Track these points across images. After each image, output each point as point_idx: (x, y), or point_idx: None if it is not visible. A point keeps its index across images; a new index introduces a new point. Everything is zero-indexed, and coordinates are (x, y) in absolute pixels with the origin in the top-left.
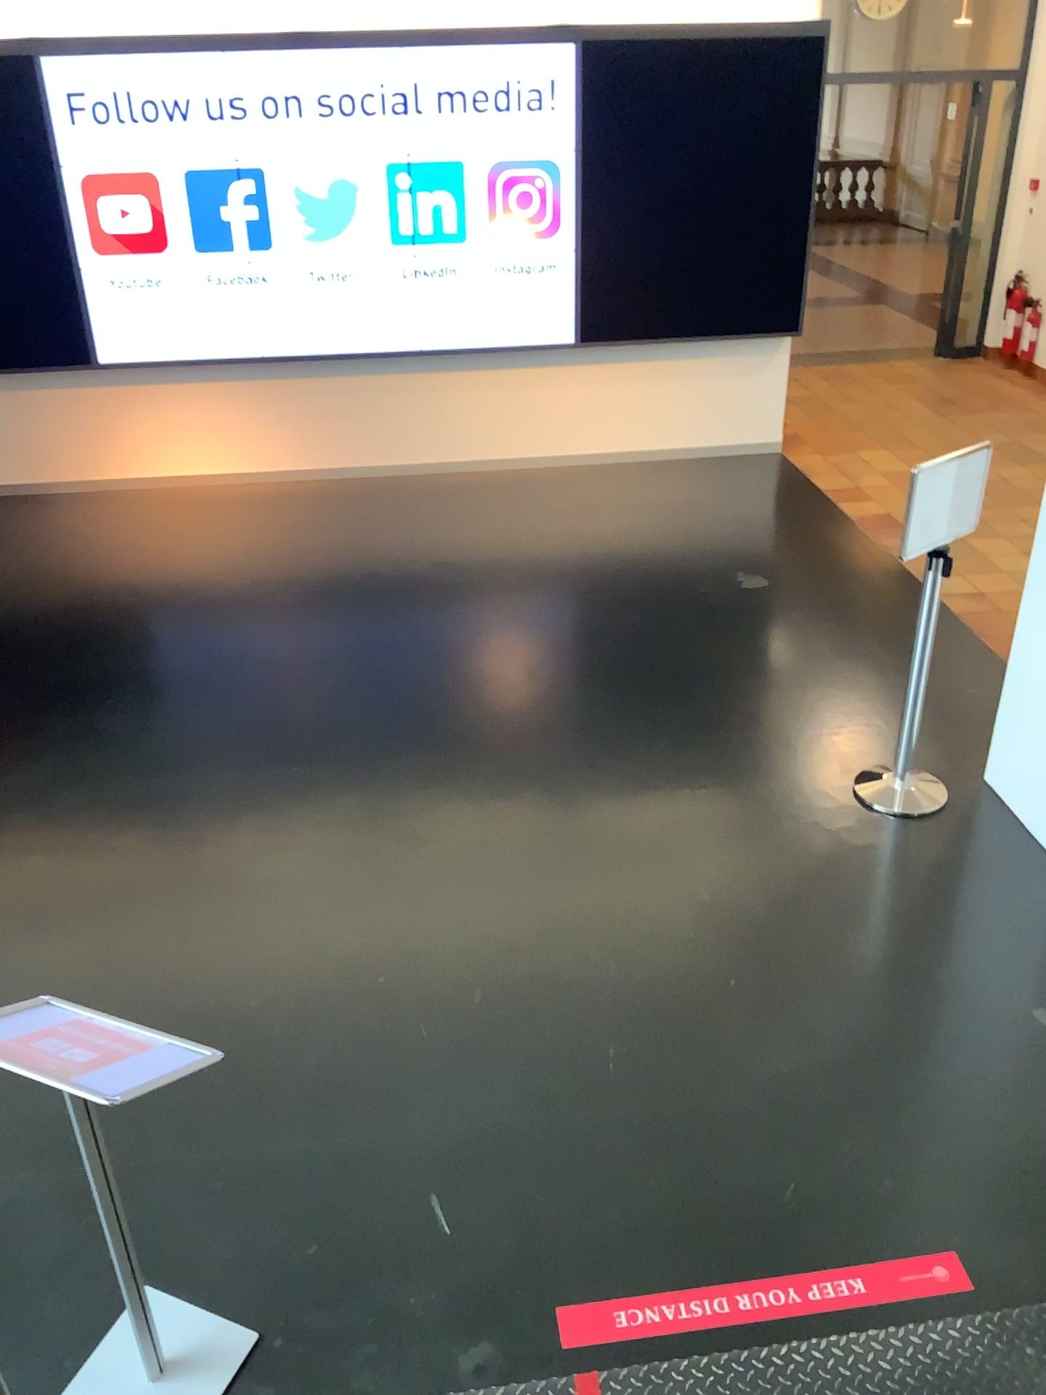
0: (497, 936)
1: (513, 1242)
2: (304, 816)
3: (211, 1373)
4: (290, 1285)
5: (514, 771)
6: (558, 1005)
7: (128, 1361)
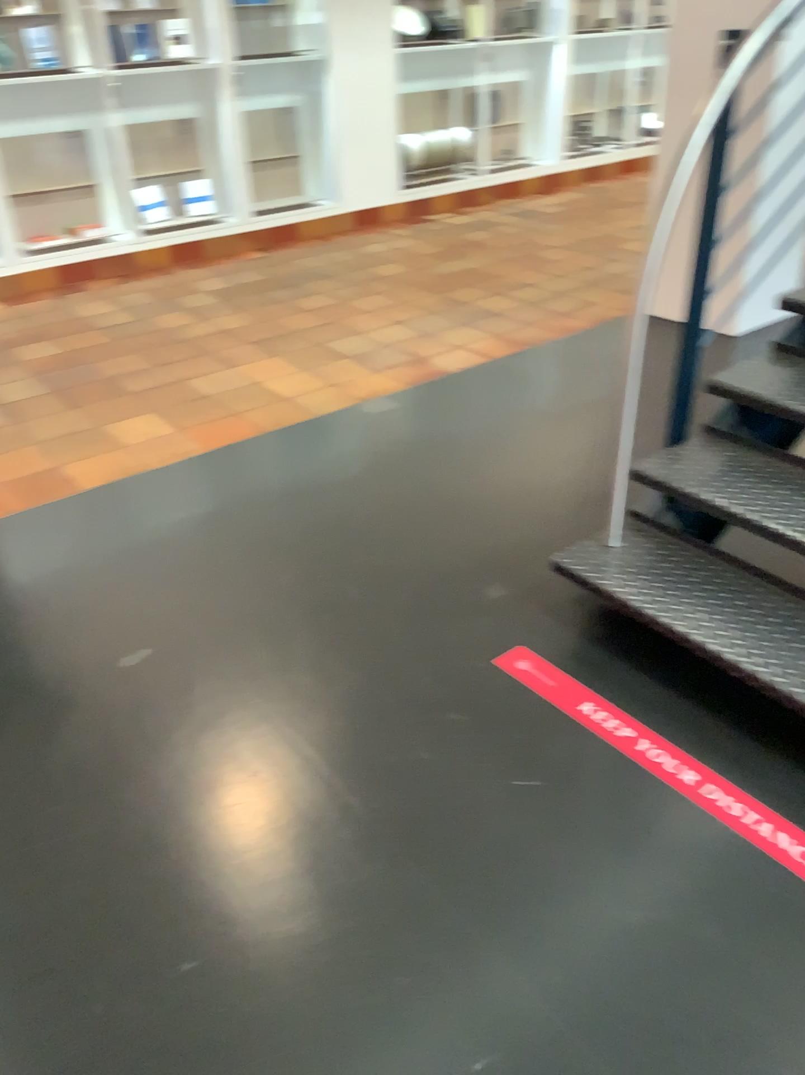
0: None
1: None
2: None
3: None
4: None
5: None
6: None
7: None
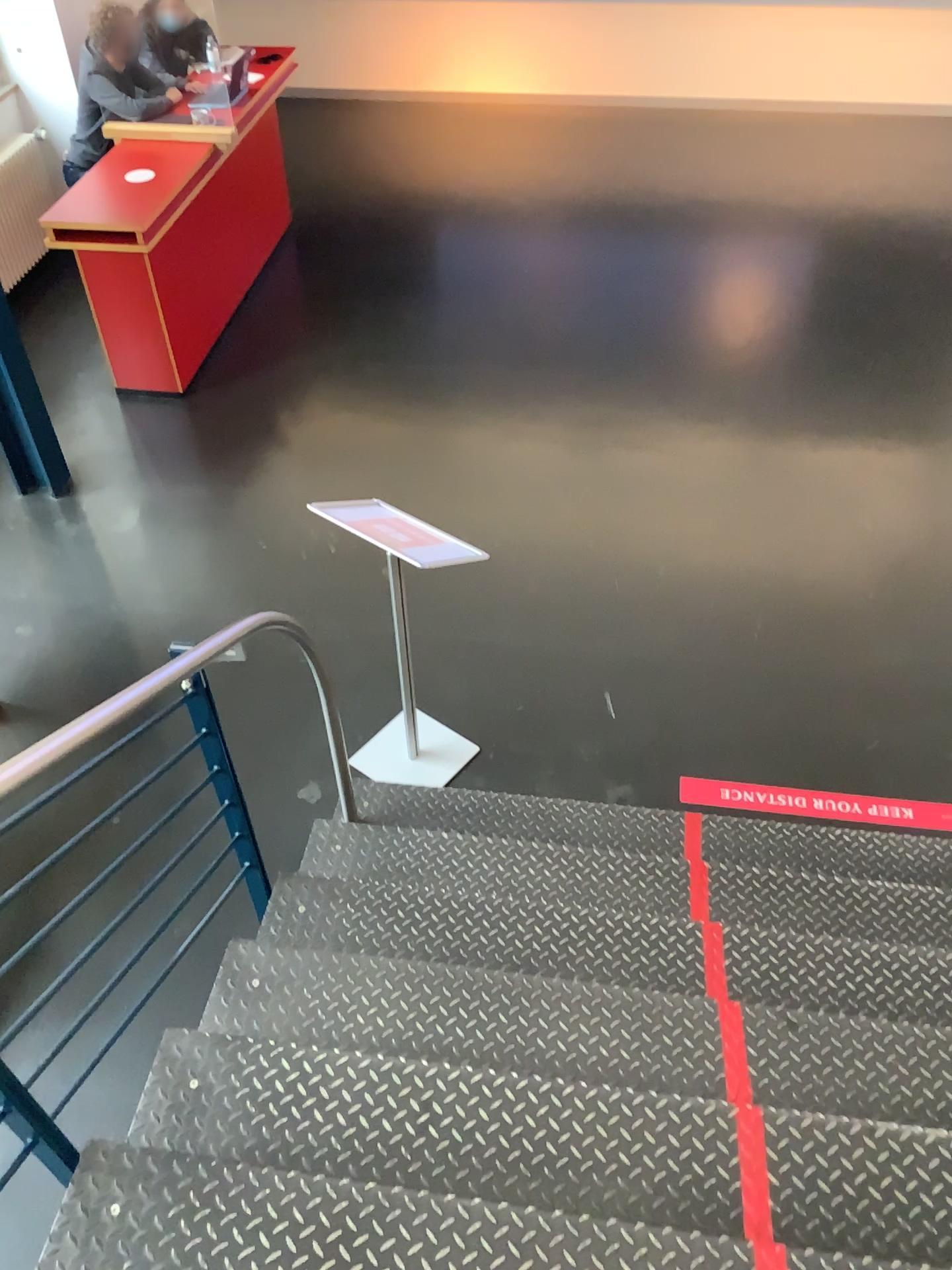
0: (686, 528)
1: (659, 731)
2: (548, 412)
3: (448, 760)
4: (503, 723)
5: (725, 402)
6: (724, 587)
7: (397, 741)
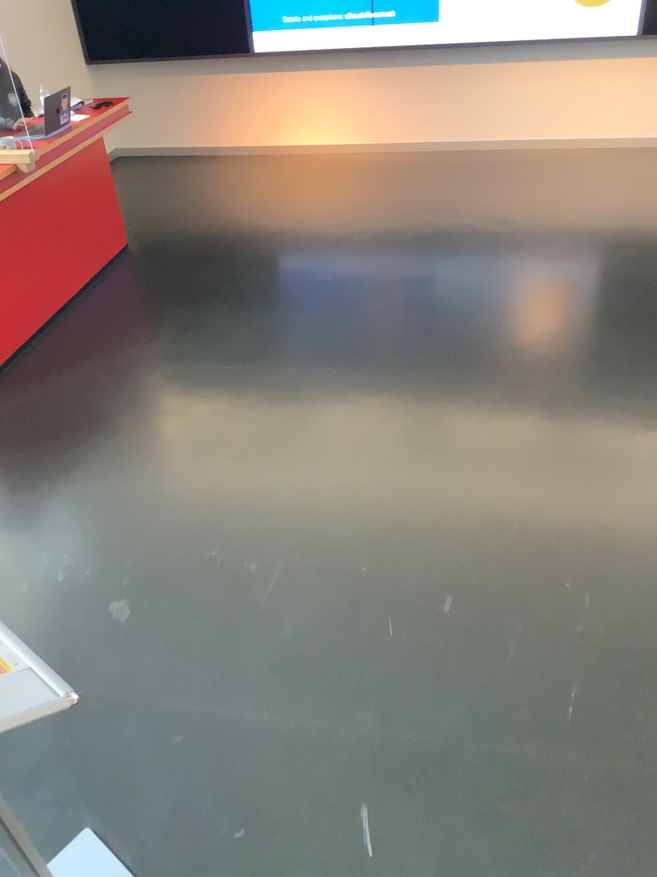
0: (477, 552)
1: None
2: (332, 413)
3: None
4: None
5: (521, 398)
6: (524, 637)
7: None
